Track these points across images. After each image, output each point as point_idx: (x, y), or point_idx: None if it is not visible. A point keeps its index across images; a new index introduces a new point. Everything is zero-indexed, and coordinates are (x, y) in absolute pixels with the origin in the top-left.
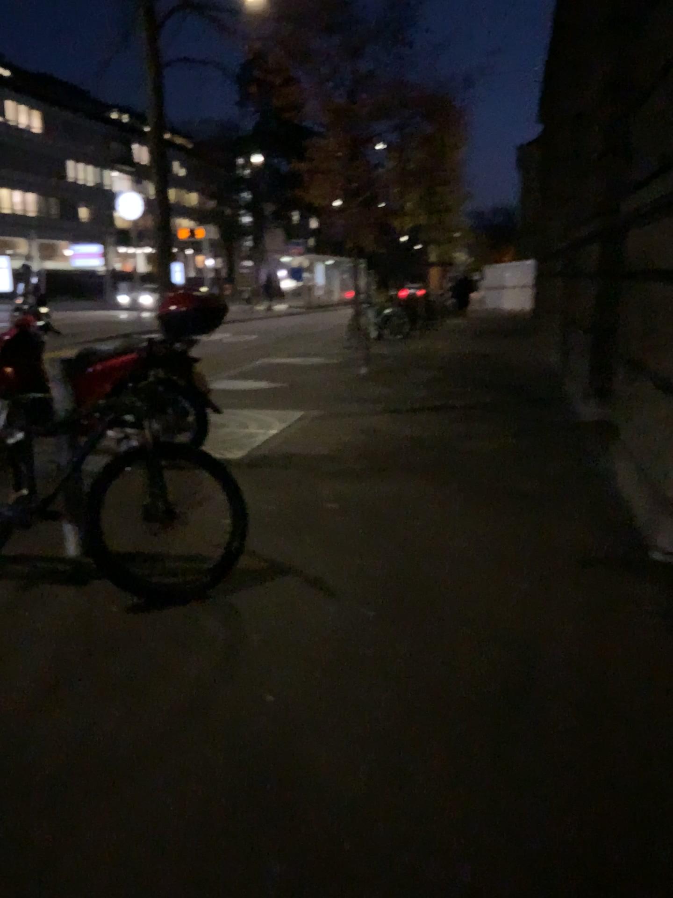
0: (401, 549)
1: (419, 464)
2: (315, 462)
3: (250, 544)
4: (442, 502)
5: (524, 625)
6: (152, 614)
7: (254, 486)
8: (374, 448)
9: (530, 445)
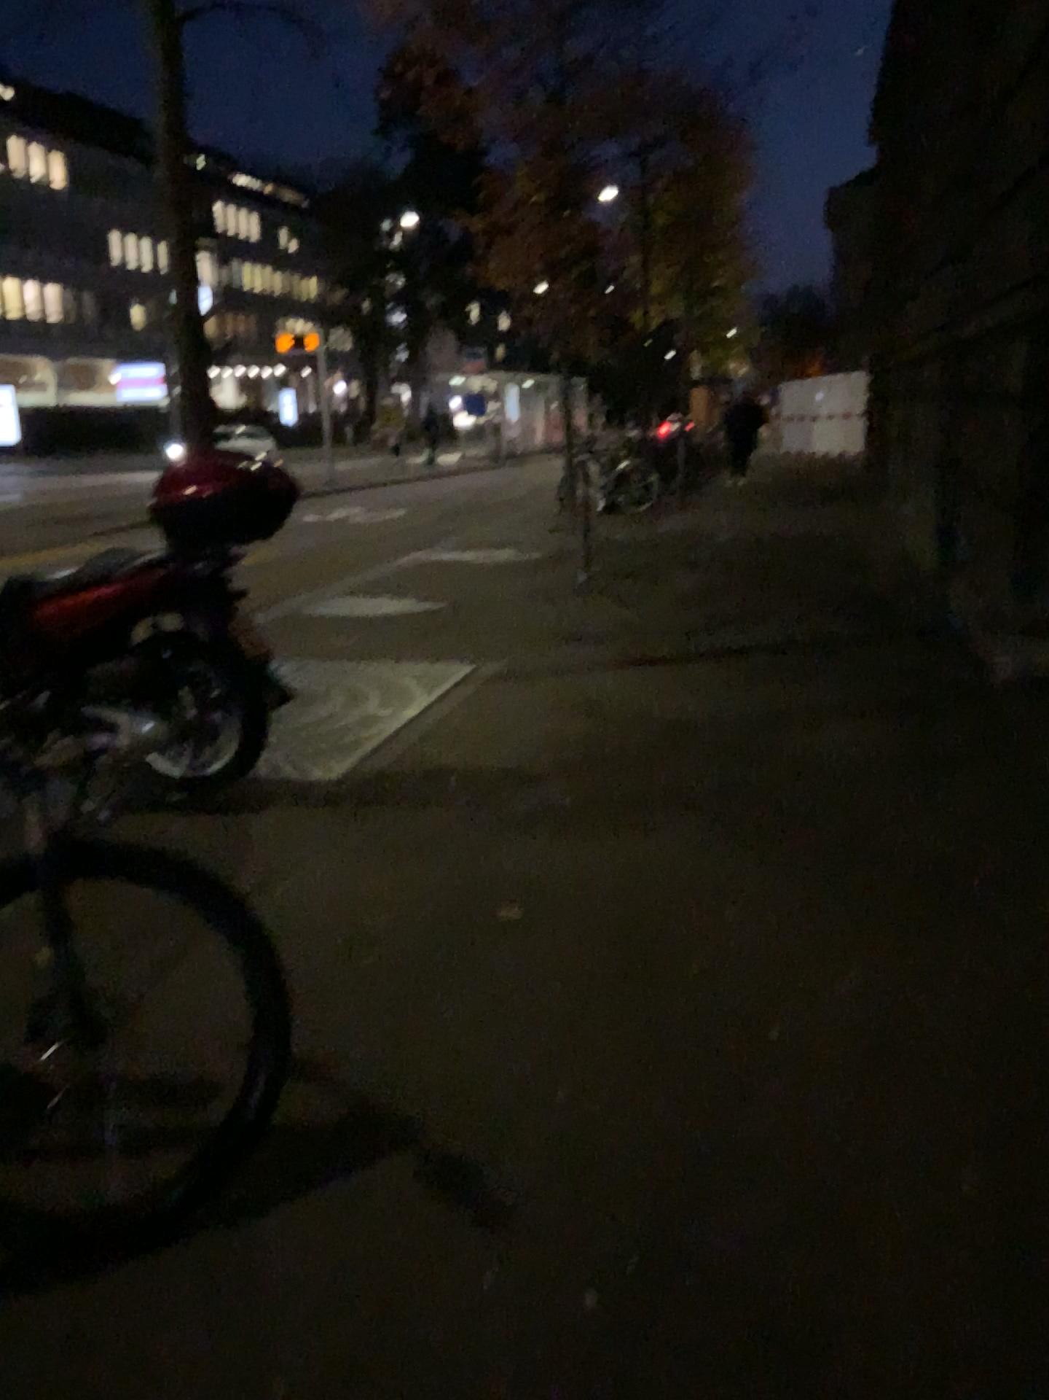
0: (657, 1048)
1: (687, 797)
2: (483, 791)
3: (323, 1037)
4: (739, 903)
5: (976, 1337)
6: (46, 1299)
7: (356, 858)
8: (598, 756)
9: (902, 748)
